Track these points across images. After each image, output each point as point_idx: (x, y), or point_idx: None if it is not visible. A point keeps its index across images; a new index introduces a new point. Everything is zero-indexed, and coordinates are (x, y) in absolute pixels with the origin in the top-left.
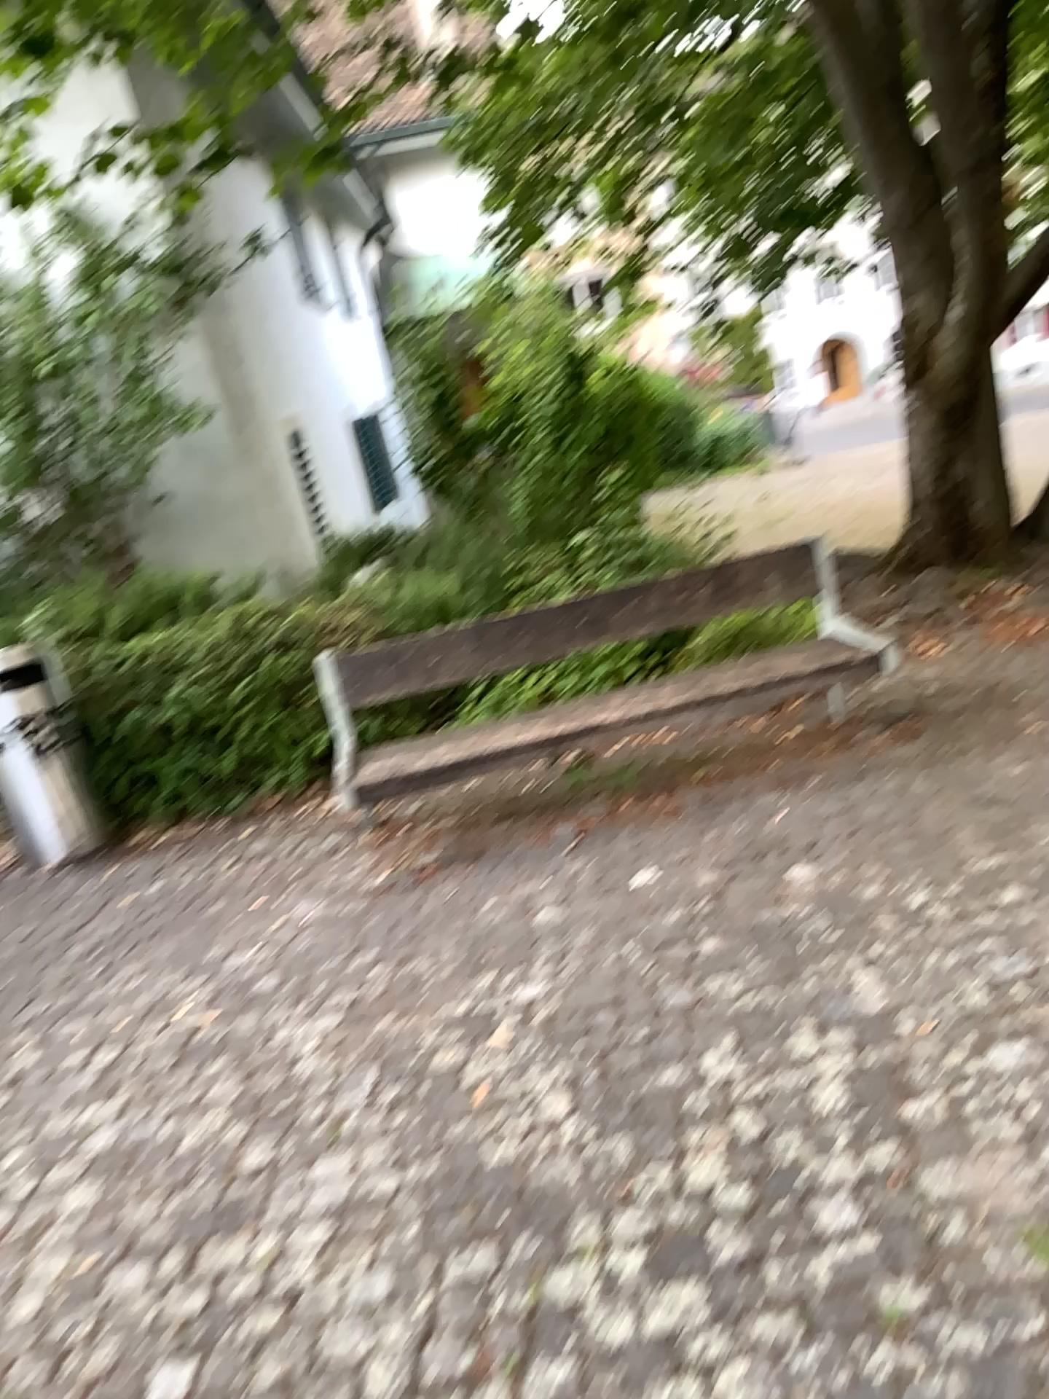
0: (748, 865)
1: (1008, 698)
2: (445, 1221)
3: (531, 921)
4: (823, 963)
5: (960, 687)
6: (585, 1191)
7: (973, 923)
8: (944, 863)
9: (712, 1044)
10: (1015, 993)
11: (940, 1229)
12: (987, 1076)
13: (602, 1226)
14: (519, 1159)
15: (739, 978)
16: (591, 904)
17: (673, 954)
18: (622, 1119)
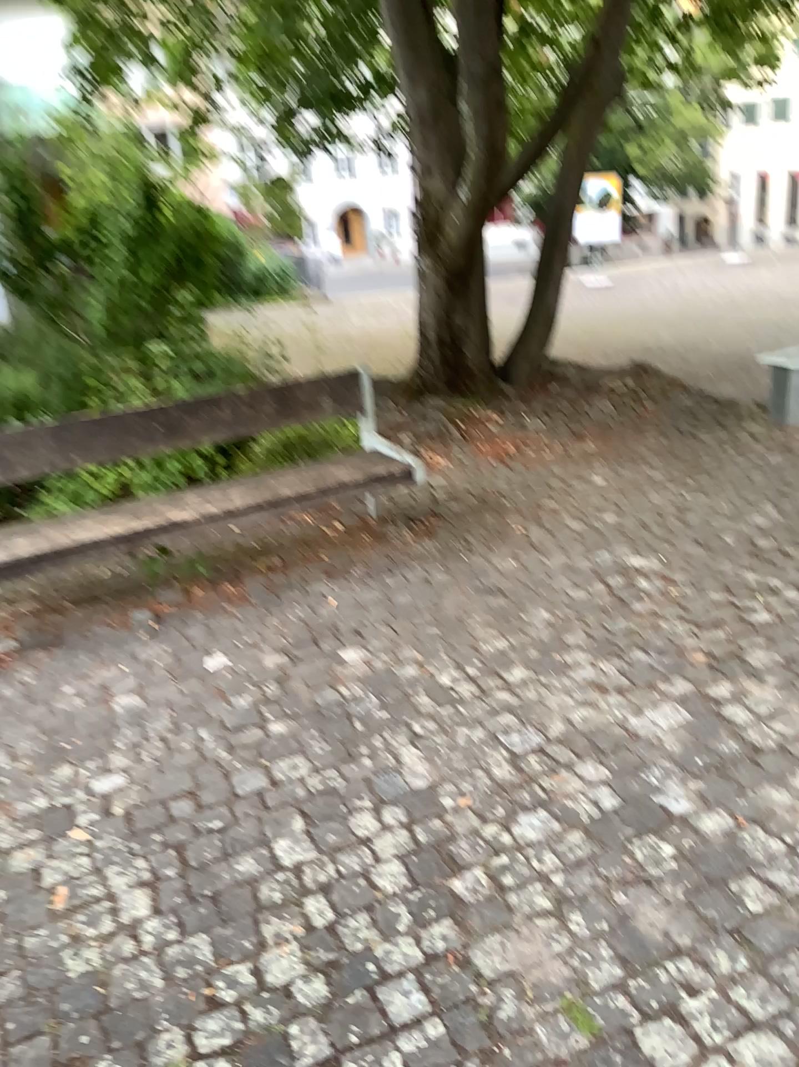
0: (307, 646)
1: (501, 500)
2: (21, 1052)
3: (111, 704)
4: (376, 740)
5: (464, 489)
6: (169, 998)
7: (495, 698)
8: (467, 642)
9: (284, 827)
10: (533, 761)
11: (496, 1005)
12: (520, 844)
13: (186, 1038)
14: (100, 968)
15: (305, 758)
16: (167, 687)
17: (245, 735)
18: (203, 914)
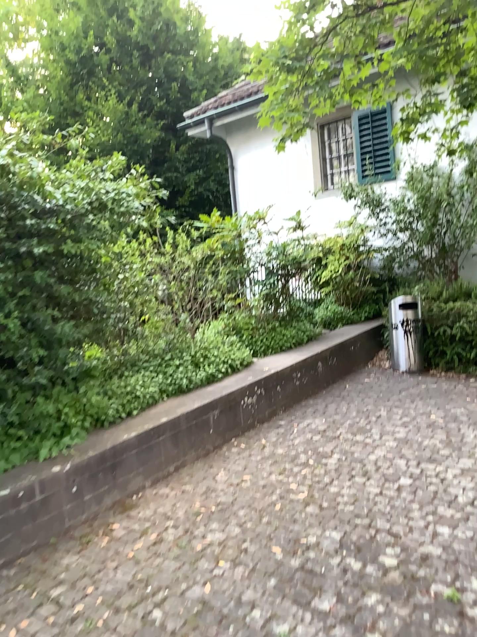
0: None
1: None
2: None
3: None
4: None
5: None
6: None
7: None
8: None
9: None
10: None
11: None
12: None
13: None
14: None
15: None
16: None
17: None
18: None
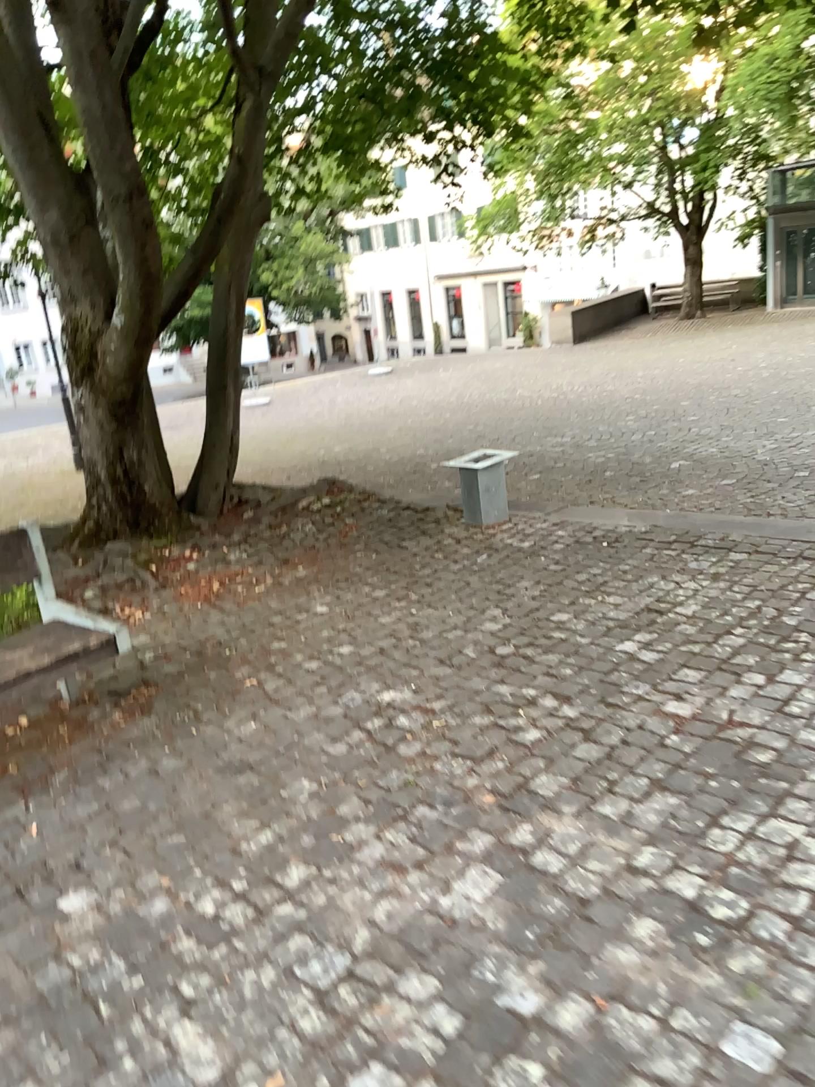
0: (10, 902)
1: (221, 652)
2: None
3: None
4: (135, 1023)
5: (174, 647)
6: None
7: (277, 916)
8: (223, 845)
9: None
10: (346, 994)
11: None
12: None
13: None
14: None
15: (36, 1085)
16: None
17: None
18: None
